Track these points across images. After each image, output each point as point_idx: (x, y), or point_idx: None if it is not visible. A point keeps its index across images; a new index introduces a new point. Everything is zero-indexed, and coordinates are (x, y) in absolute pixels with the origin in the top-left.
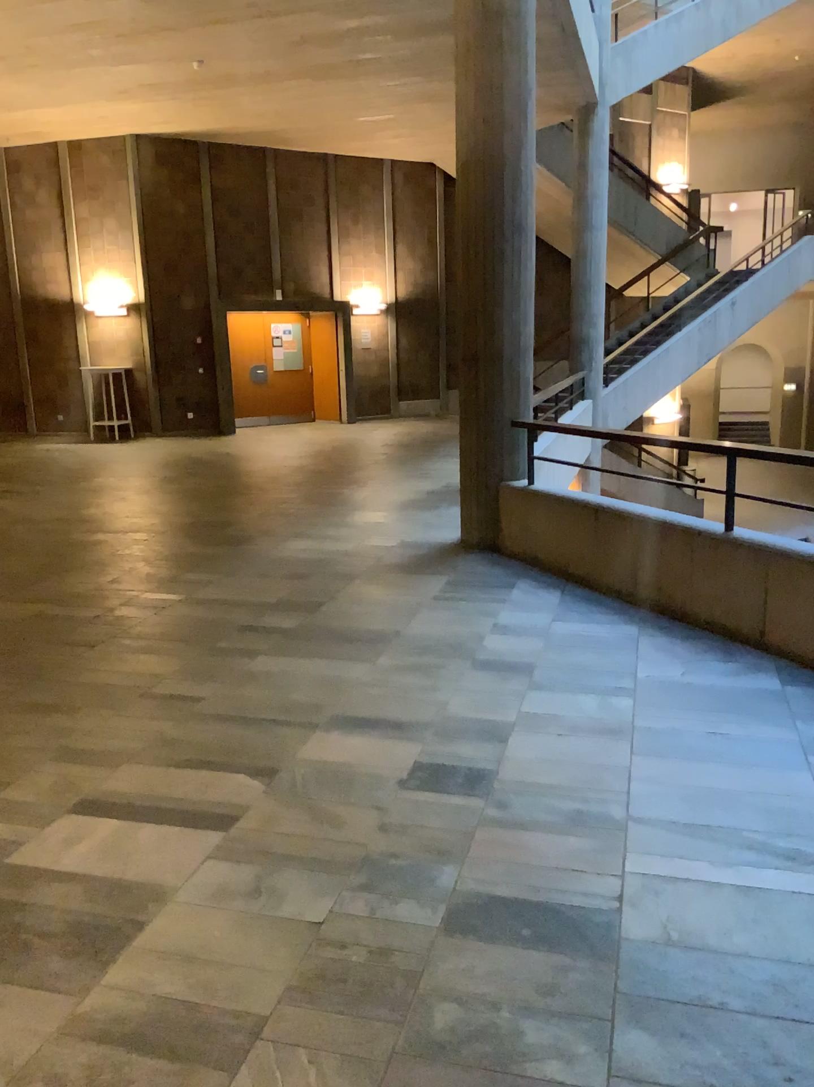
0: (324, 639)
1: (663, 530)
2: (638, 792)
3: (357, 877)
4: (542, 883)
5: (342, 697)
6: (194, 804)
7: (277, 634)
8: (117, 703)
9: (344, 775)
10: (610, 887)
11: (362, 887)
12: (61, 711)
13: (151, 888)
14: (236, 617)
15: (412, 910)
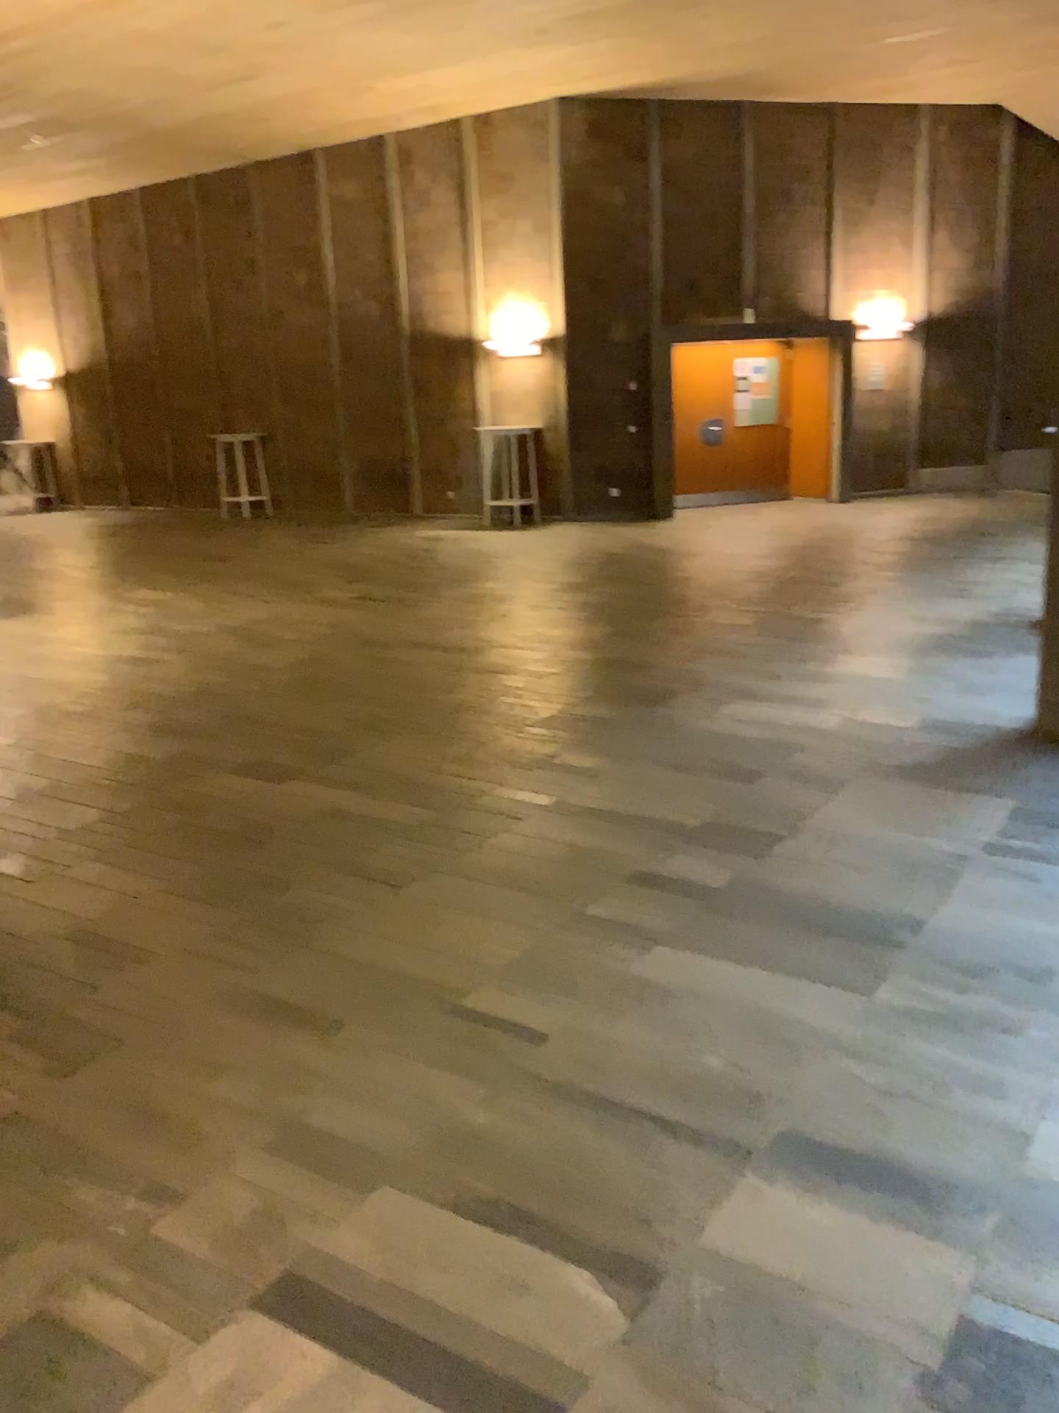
0: (782, 922)
1: None
2: None
3: None
4: None
5: (807, 1082)
6: (475, 1351)
7: (698, 900)
8: (401, 1025)
9: (798, 1327)
10: None
11: None
12: (310, 1030)
13: None
14: (632, 853)
15: None
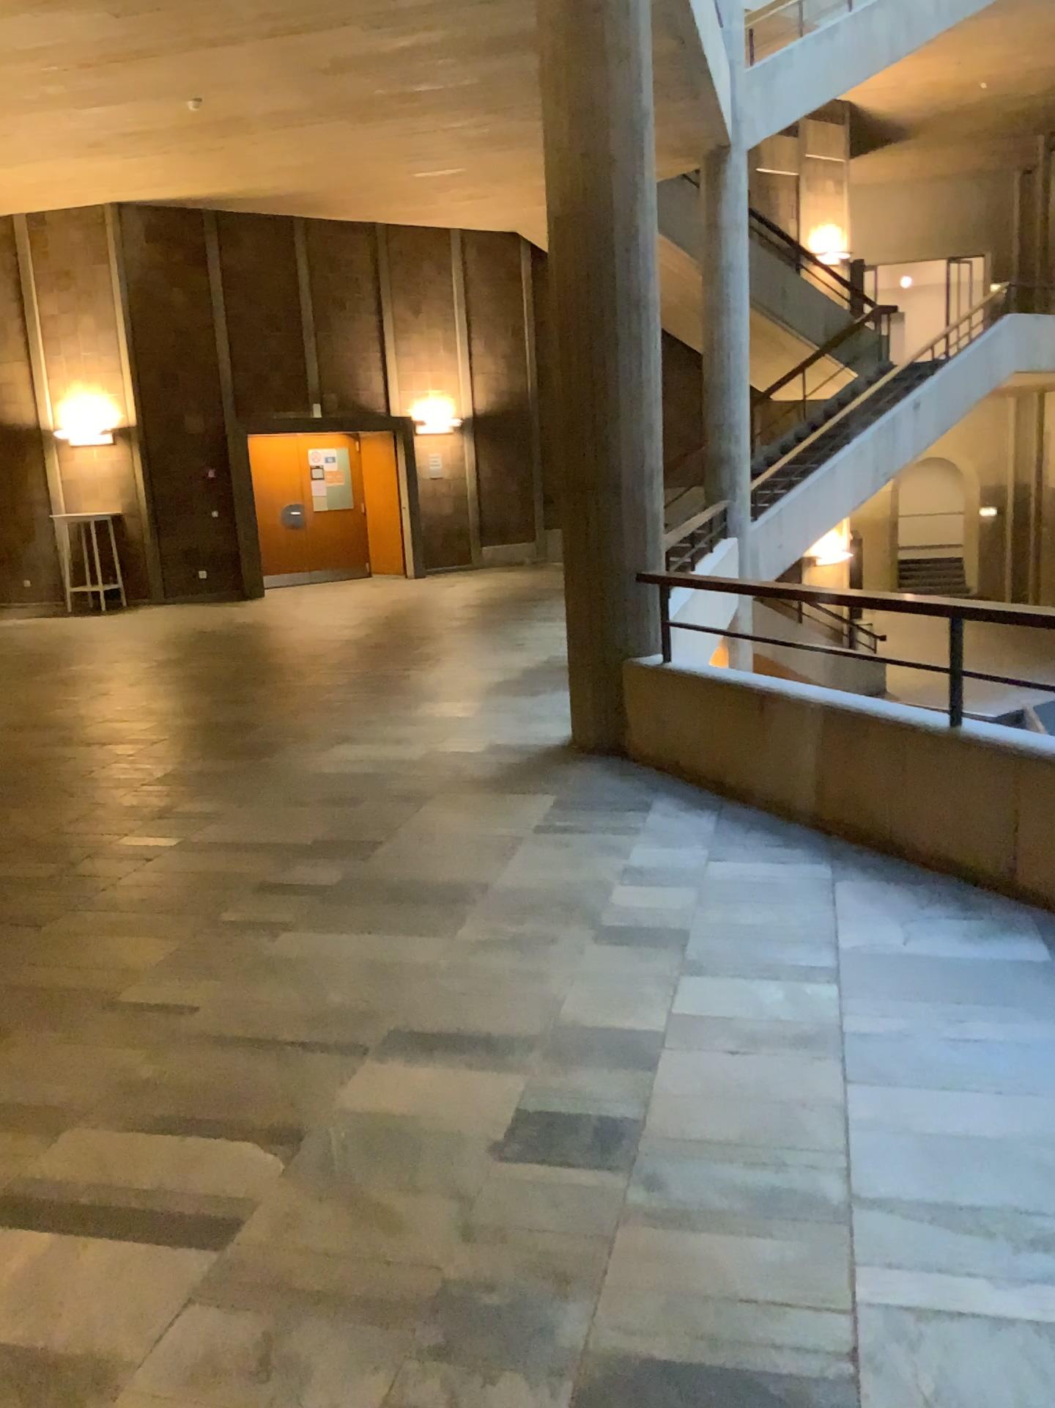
0: (382, 902)
1: (860, 726)
2: (863, 1151)
3: (432, 1332)
4: (728, 1333)
5: (407, 999)
6: (175, 1199)
7: (313, 897)
8: (70, 1021)
9: (410, 1136)
10: (838, 1336)
11: (439, 1351)
12: None
13: (97, 1369)
14: (254, 871)
15: (521, 1395)
